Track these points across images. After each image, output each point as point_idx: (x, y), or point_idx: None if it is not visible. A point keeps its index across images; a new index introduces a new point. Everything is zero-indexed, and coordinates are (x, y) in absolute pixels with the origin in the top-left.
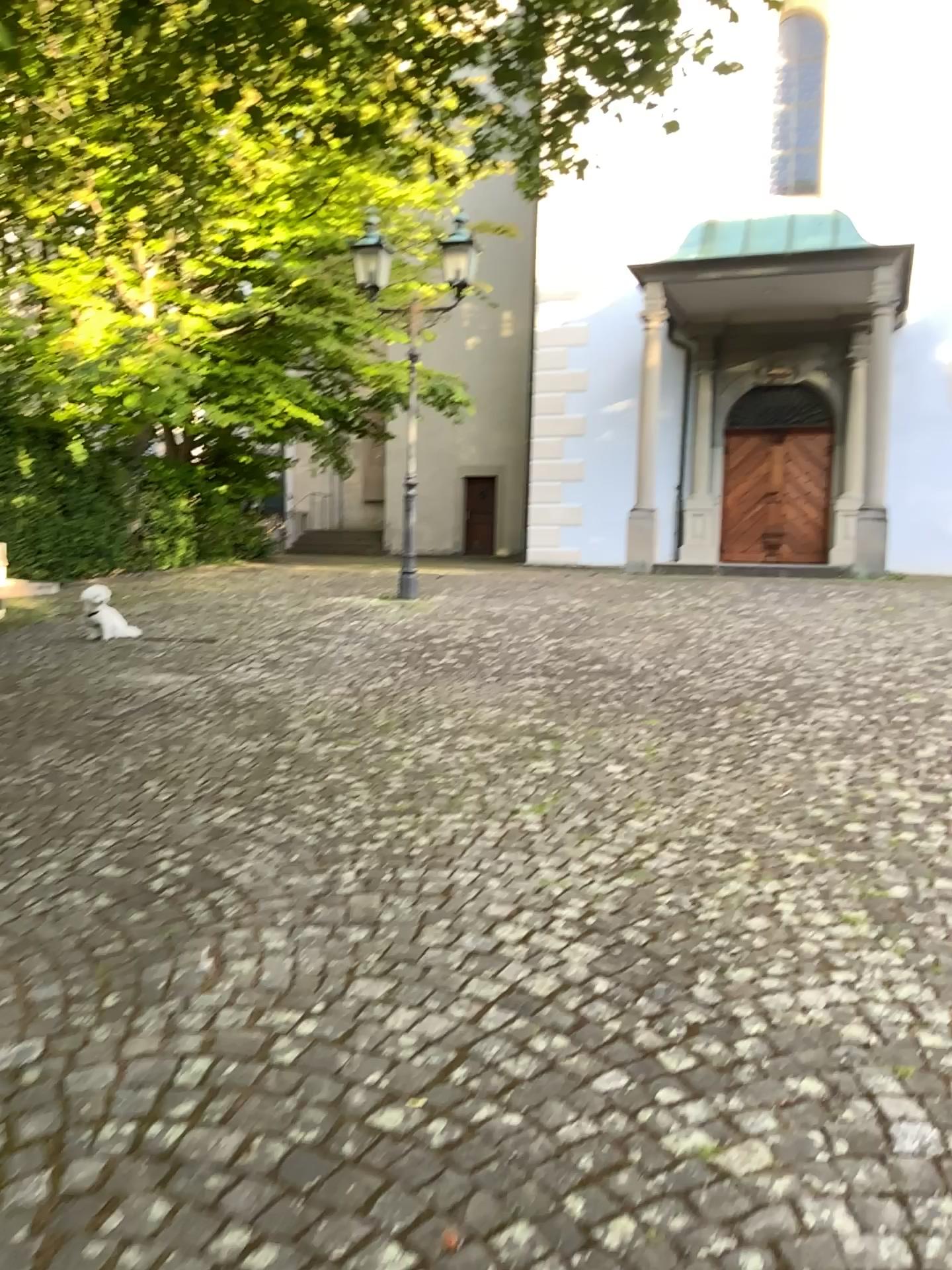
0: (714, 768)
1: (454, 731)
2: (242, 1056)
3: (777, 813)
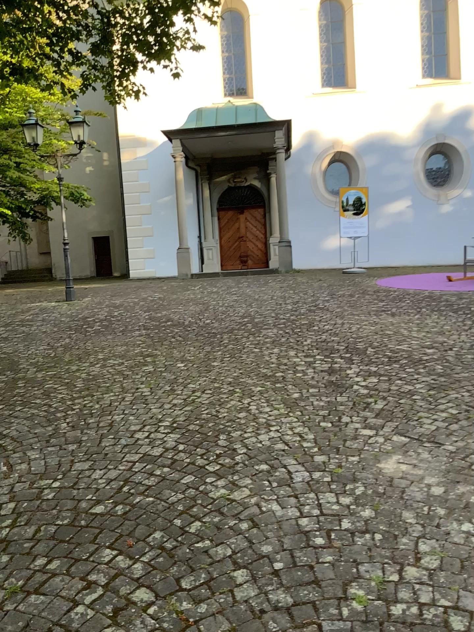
0: (221, 359)
1: (104, 358)
2: (31, 496)
3: (248, 373)
